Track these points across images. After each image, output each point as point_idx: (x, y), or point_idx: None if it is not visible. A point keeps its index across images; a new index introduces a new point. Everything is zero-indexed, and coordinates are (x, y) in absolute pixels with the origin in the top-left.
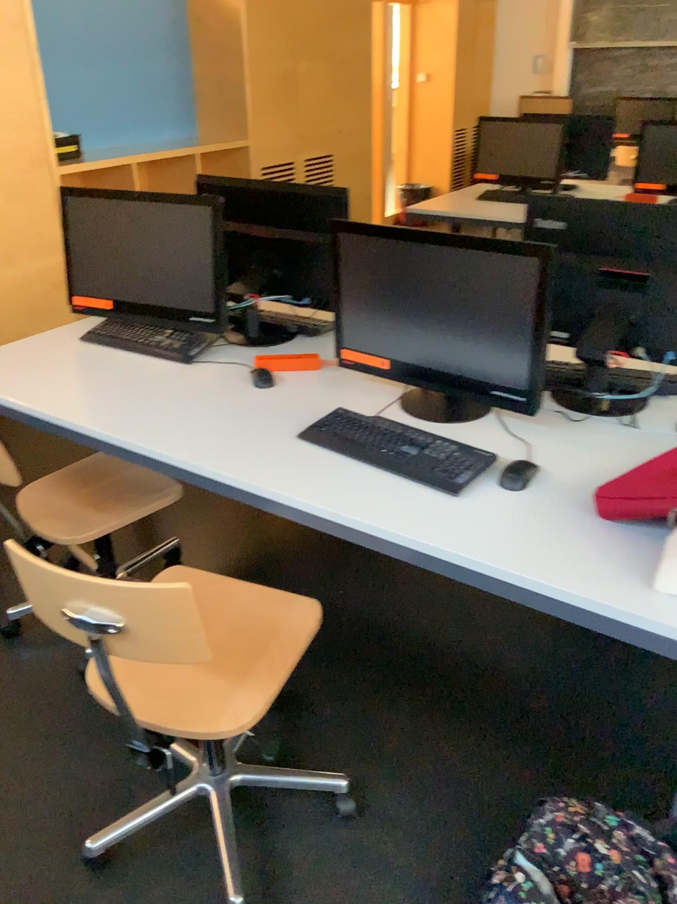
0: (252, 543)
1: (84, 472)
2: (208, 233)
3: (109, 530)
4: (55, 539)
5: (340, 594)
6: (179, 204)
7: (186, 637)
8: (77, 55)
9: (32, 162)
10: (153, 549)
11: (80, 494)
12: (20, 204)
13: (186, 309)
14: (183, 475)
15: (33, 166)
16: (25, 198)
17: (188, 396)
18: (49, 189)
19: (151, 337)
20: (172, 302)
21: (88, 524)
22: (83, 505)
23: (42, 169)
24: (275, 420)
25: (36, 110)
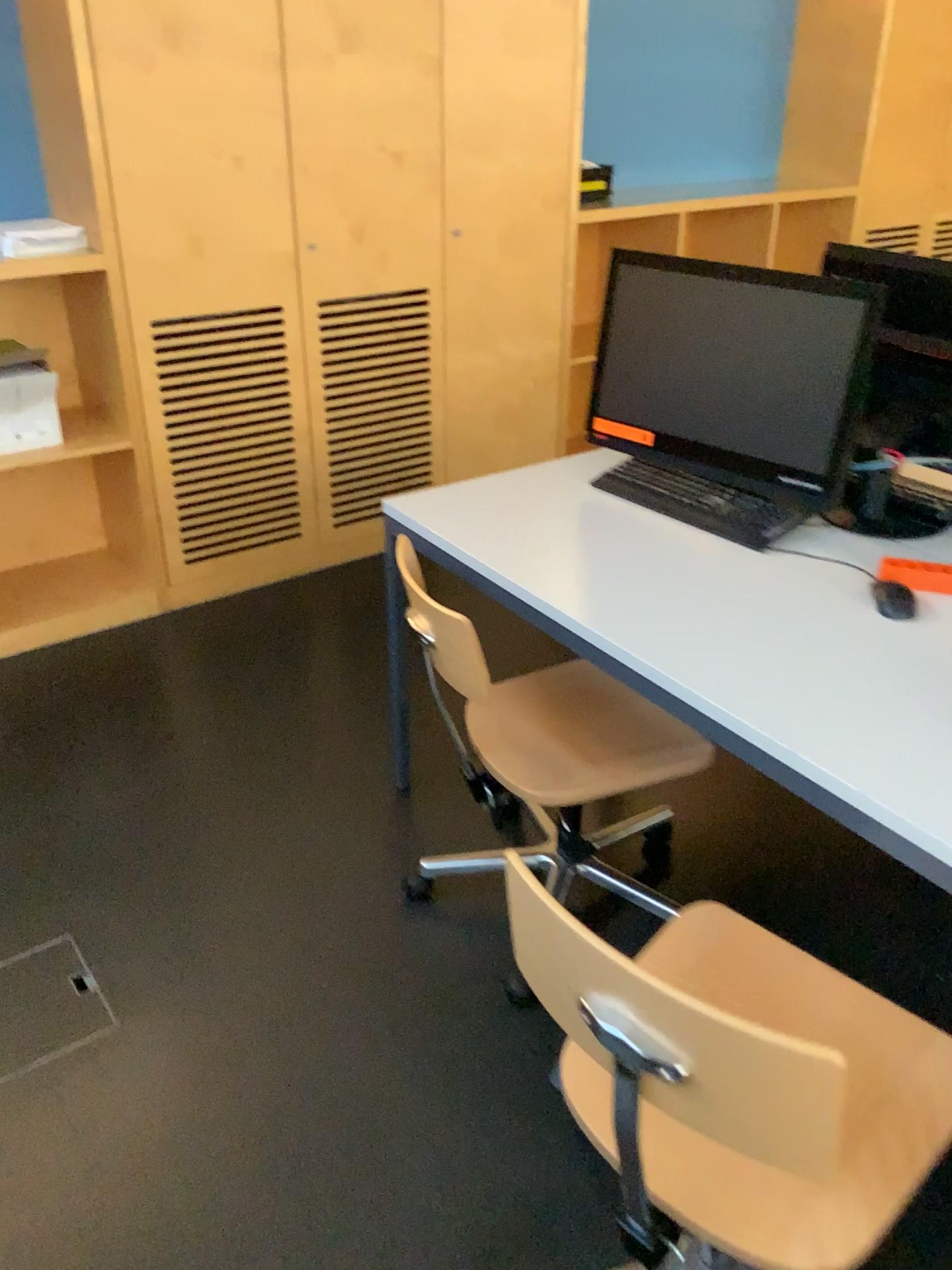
0: (784, 843)
1: (565, 685)
2: (845, 345)
3: (595, 795)
4: (513, 788)
5: (936, 978)
6: (804, 293)
7: (796, 1129)
8: (630, 48)
9: (544, 202)
10: (631, 816)
11: (555, 723)
12: (517, 261)
13: (776, 463)
14: (760, 759)
15: (544, 206)
16: (526, 252)
17: (763, 611)
18: (560, 242)
19: (703, 495)
20: (754, 448)
21: (565, 777)
22: (560, 743)
23: (556, 212)
24: (921, 688)
25: (566, 126)
